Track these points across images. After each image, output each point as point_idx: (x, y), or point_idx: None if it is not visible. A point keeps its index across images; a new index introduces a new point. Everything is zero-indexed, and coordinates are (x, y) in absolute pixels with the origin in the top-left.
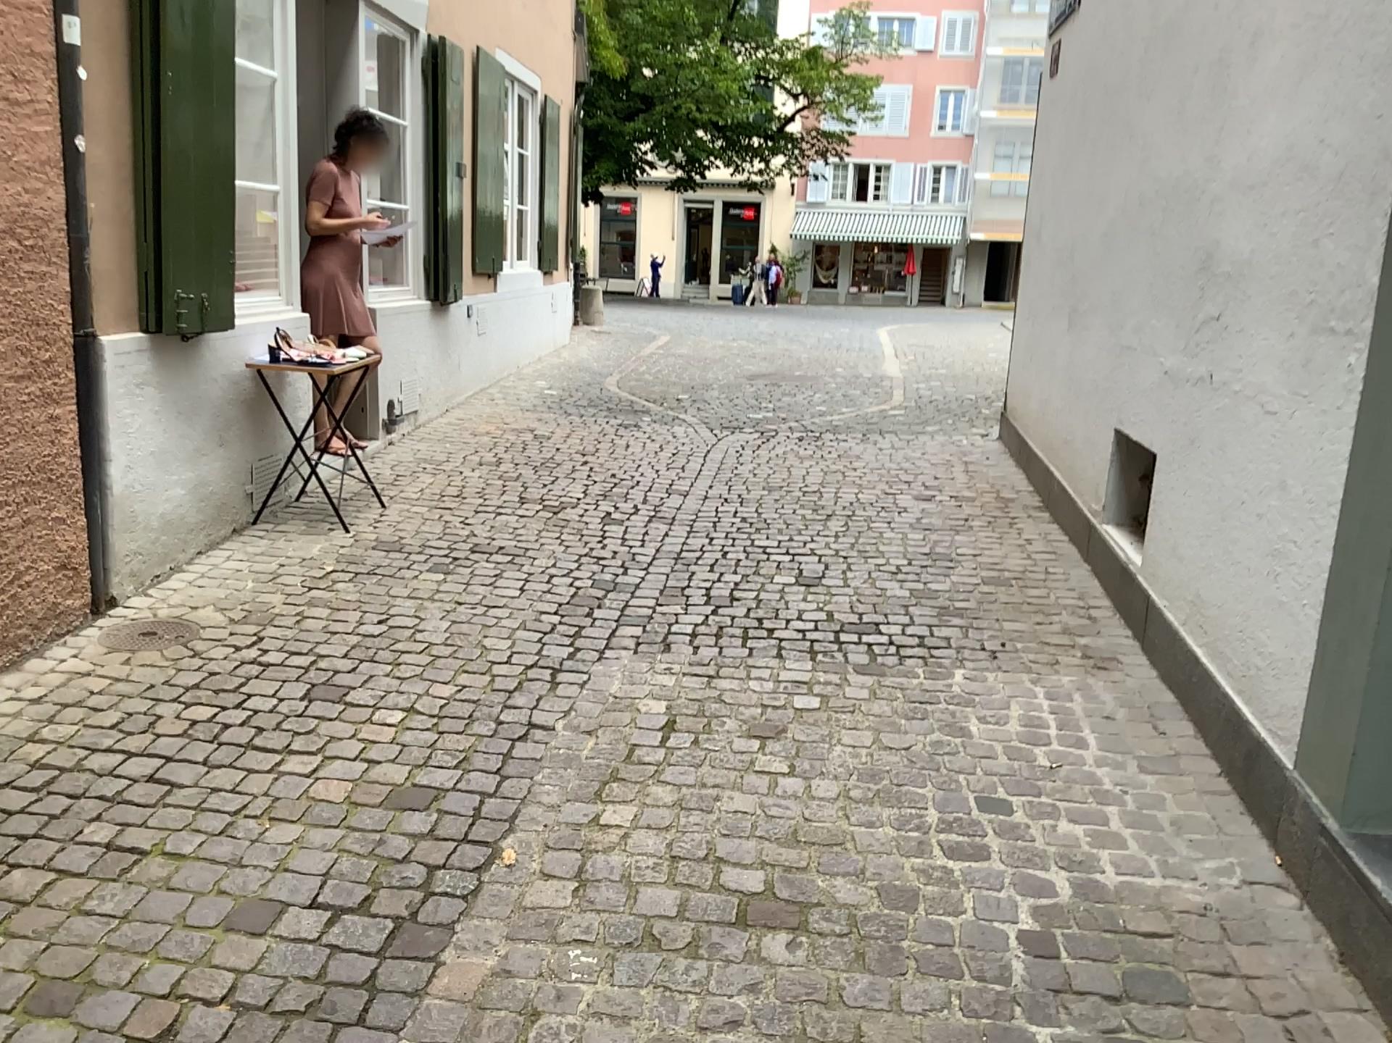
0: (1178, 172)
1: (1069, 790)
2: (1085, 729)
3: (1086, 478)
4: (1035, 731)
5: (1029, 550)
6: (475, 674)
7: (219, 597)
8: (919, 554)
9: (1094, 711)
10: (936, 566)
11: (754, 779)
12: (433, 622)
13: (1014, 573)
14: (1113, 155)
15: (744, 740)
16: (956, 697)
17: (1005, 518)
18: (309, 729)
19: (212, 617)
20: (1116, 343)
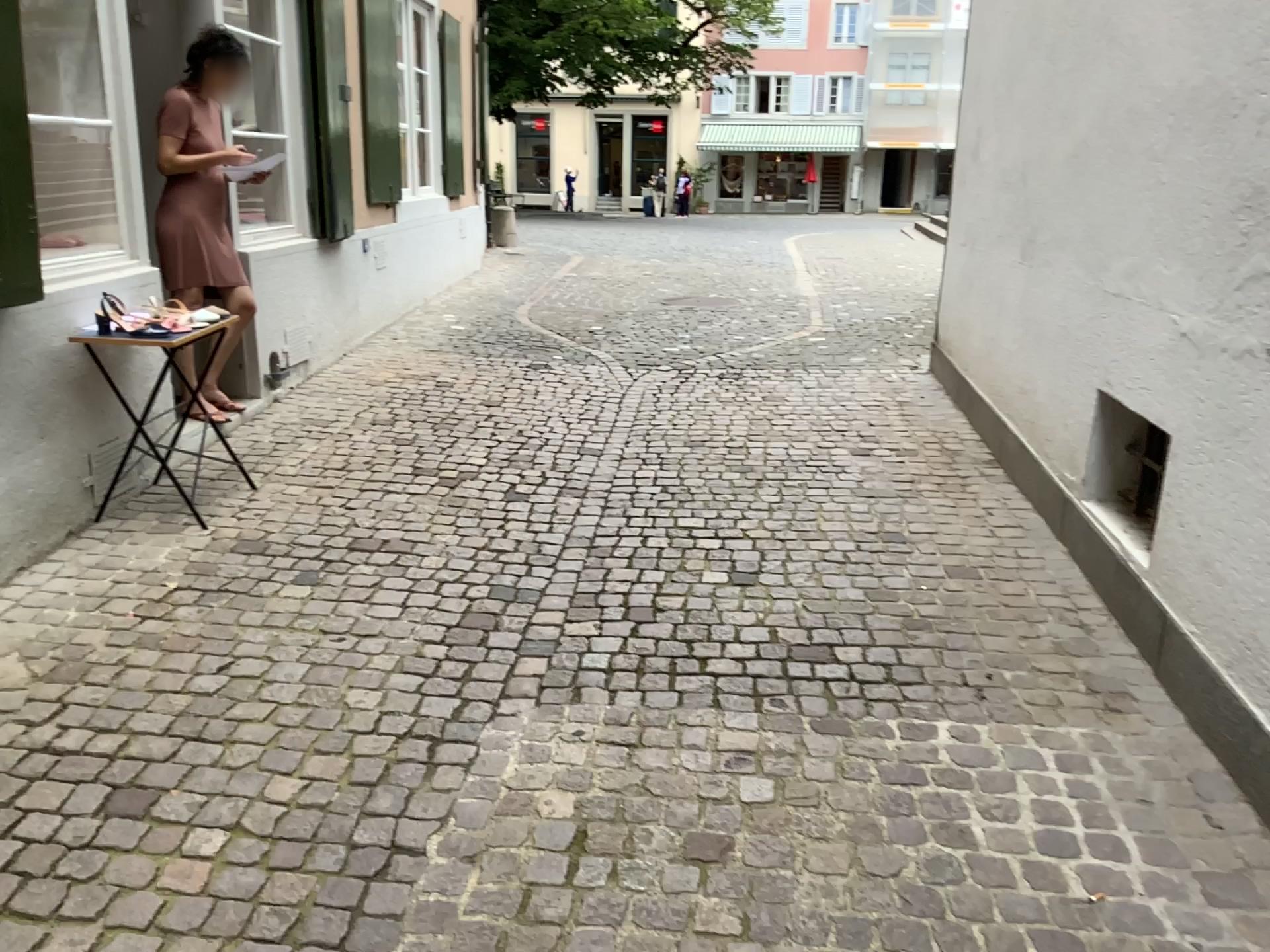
0: (1201, 82)
1: (1122, 946)
2: (1119, 822)
3: (1054, 437)
4: (1054, 827)
5: (991, 523)
6: (331, 753)
7: (28, 637)
8: (866, 534)
9: (1122, 789)
10: (888, 551)
11: (694, 944)
12: (289, 666)
13: (978, 558)
14: (1083, 62)
15: (678, 864)
16: (943, 768)
17: (955, 478)
18: (93, 874)
19: (9, 673)
20: (1099, 288)
